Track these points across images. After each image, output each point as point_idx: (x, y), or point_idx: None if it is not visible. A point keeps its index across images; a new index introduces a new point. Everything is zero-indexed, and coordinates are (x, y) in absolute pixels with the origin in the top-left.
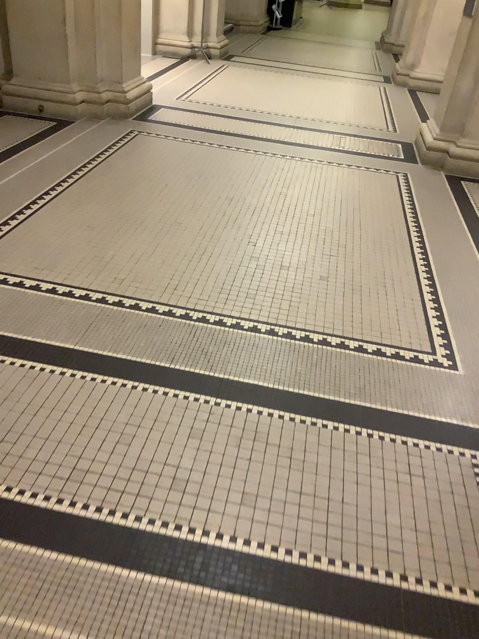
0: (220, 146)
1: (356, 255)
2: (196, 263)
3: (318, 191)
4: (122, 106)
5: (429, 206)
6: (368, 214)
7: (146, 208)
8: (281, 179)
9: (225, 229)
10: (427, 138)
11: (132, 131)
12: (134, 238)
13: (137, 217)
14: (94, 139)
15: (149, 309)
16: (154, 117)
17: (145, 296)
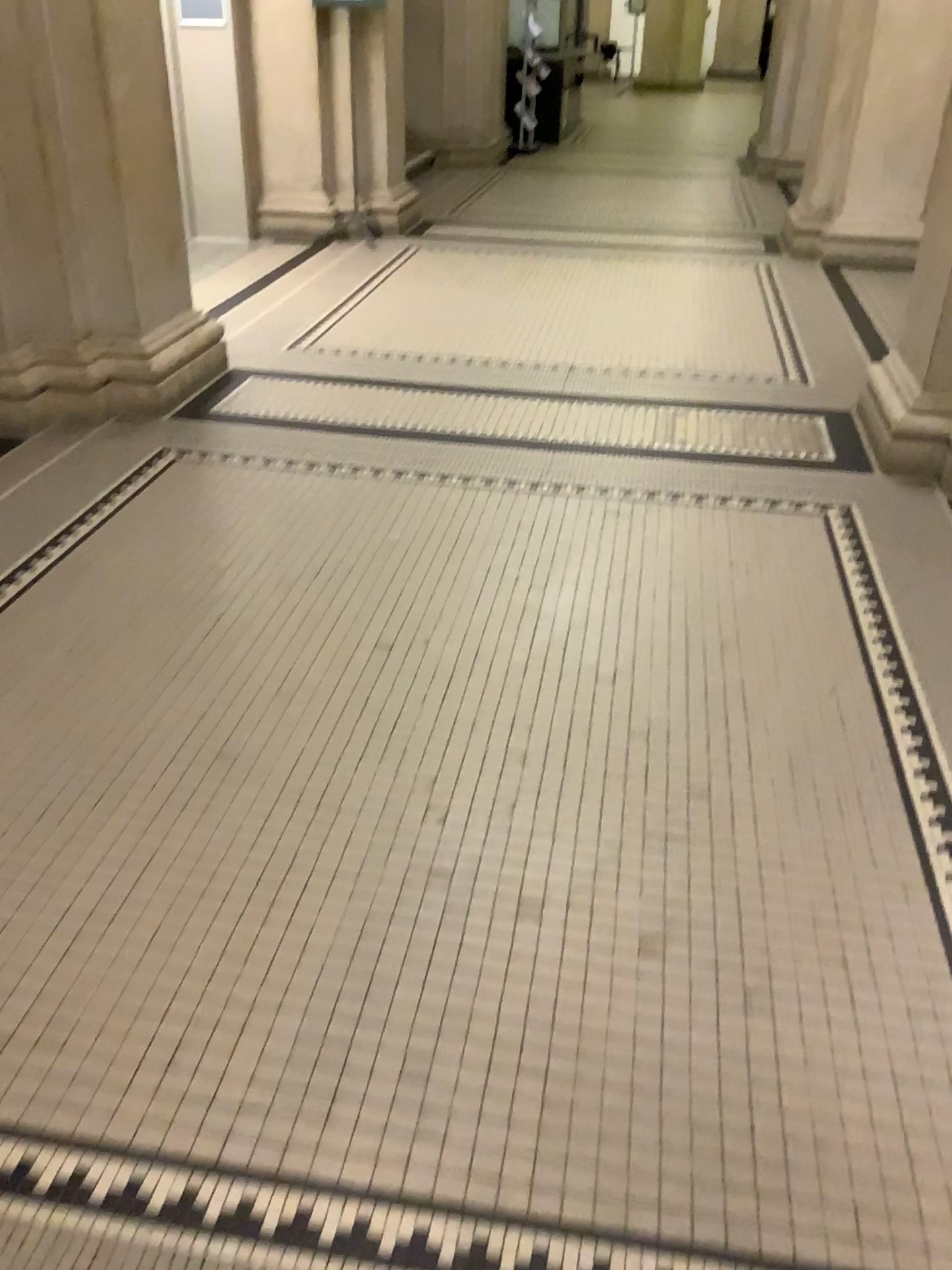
0: (377, 472)
1: (742, 835)
2: (254, 935)
3: (624, 596)
4: (143, 390)
5: (923, 609)
6: (762, 663)
7: (144, 714)
8: (527, 562)
9: (359, 769)
10: (891, 407)
11: (163, 451)
12: (84, 842)
13: (111, 754)
14: (64, 484)
15: (62, 1193)
16: (225, 405)
17: (60, 1123)
